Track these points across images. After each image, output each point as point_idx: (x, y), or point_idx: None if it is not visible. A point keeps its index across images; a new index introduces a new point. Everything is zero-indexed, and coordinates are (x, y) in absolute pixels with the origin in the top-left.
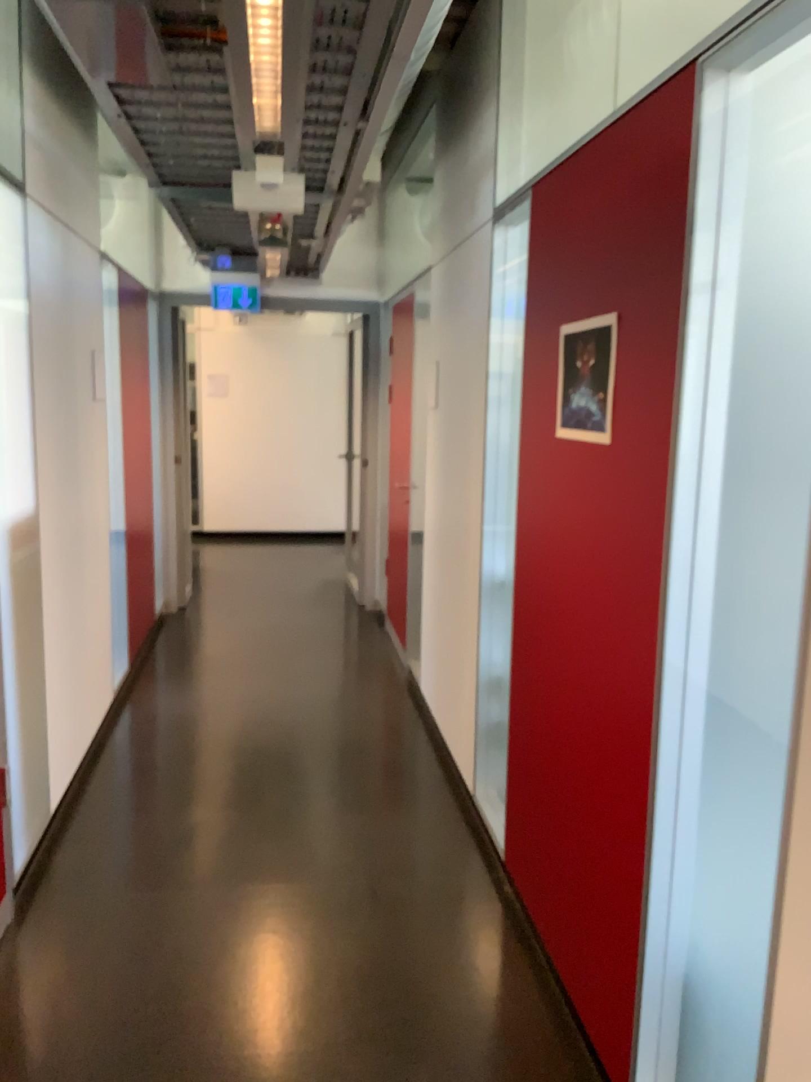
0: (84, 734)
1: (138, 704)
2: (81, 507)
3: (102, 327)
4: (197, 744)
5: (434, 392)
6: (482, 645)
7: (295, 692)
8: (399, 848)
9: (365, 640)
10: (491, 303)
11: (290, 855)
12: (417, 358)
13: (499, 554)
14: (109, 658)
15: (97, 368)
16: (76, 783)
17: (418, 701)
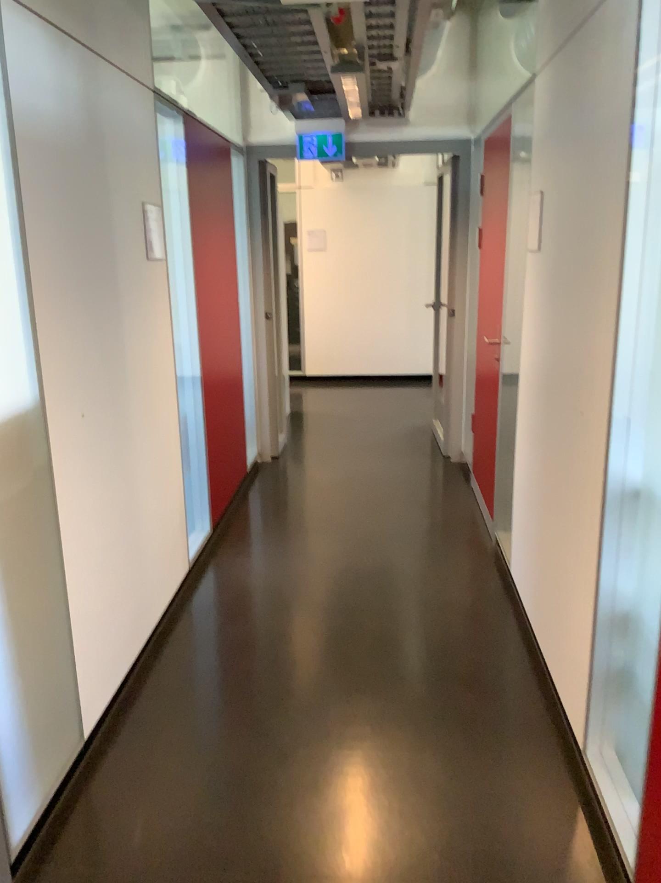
0: (143, 623)
1: (215, 572)
2: (126, 380)
3: (157, 176)
4: (264, 630)
5: (534, 232)
6: (603, 568)
7: (374, 561)
8: (488, 819)
9: (450, 497)
10: (636, 89)
11: (349, 820)
12: (512, 193)
13: (633, 452)
14: (179, 531)
15: (150, 222)
16: (129, 681)
17: (508, 584)
